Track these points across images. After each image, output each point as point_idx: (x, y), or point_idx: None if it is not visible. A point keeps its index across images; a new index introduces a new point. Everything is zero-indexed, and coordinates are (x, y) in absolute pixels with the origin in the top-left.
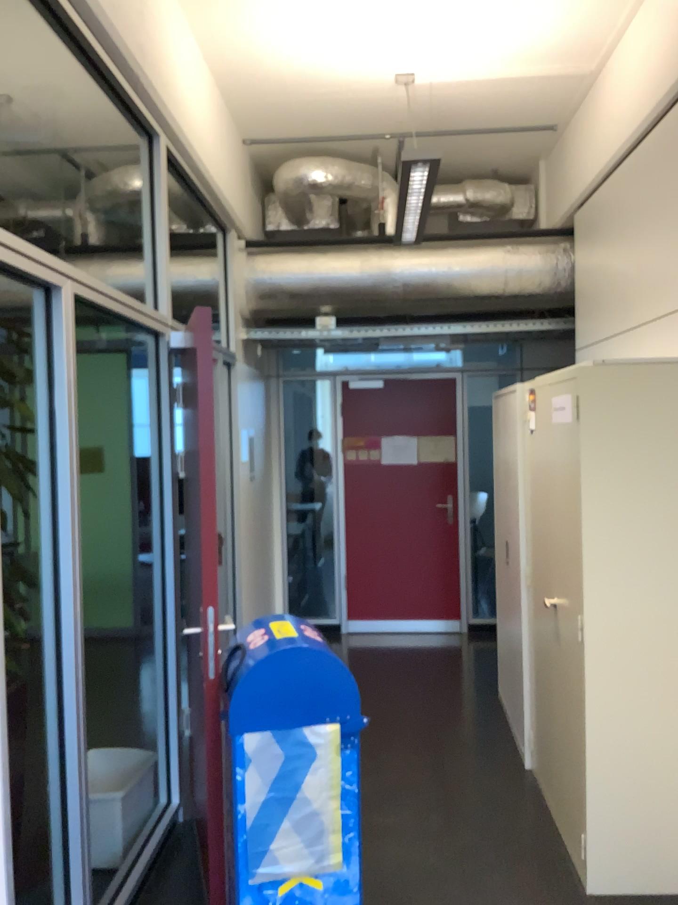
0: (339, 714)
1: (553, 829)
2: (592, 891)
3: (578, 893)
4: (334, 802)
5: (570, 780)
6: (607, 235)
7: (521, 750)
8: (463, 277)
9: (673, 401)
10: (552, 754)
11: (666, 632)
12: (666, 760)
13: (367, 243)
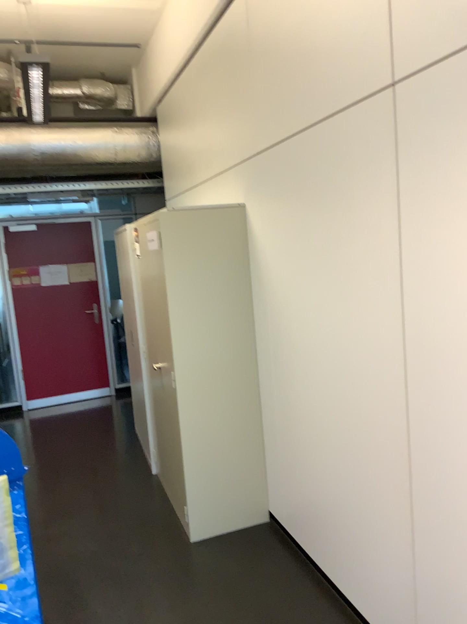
0: (5, 468)
1: (170, 508)
2: (194, 539)
3: (186, 542)
4: (8, 529)
5: (176, 476)
6: (176, 122)
7: (150, 464)
8: (85, 149)
9: (216, 231)
10: (166, 462)
11: (224, 374)
12: (230, 451)
13: (8, 122)
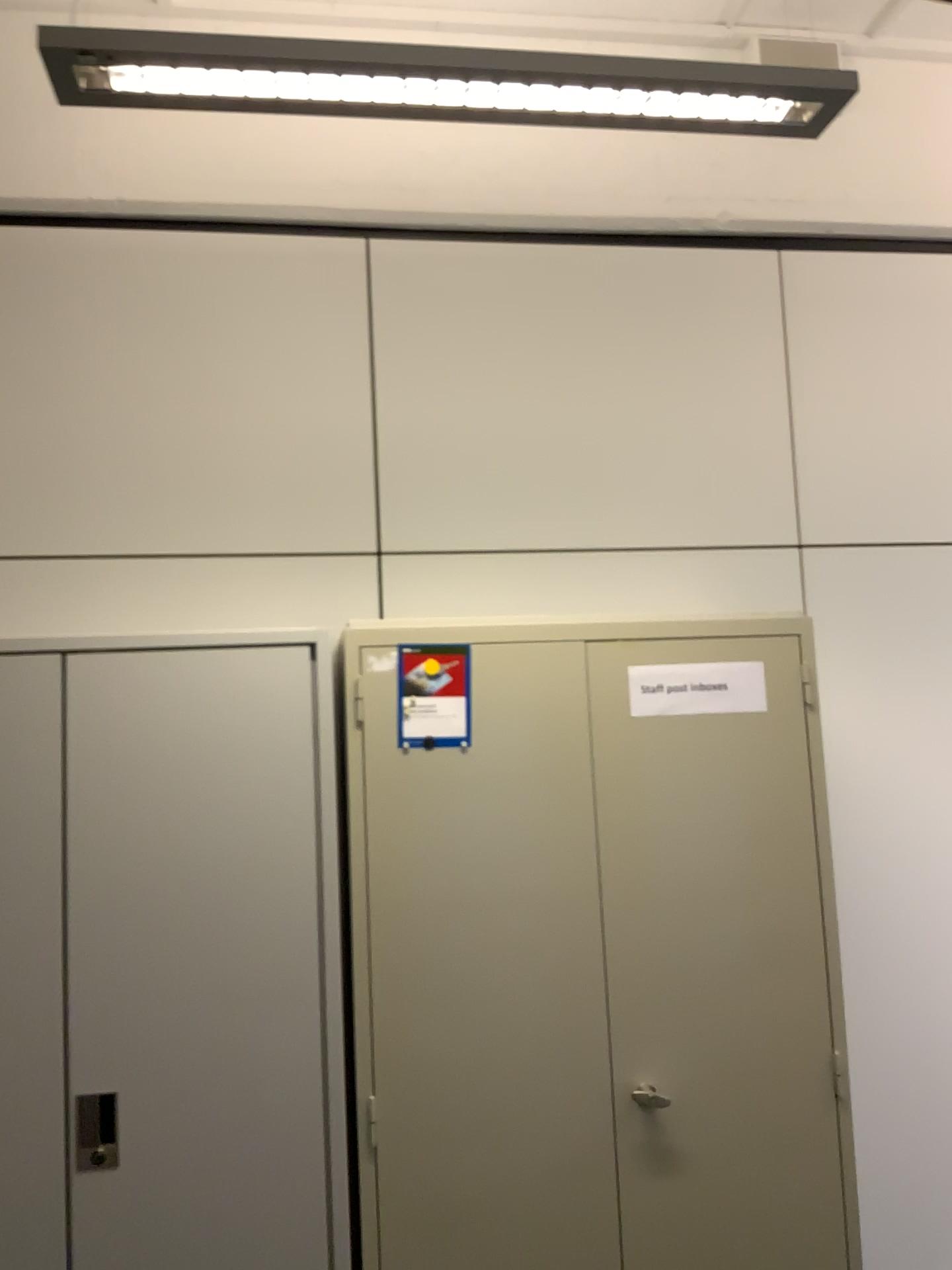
0: None
1: None
2: None
3: None
4: None
5: None
6: (180, 339)
7: None
8: None
9: None
10: None
11: None
12: None
13: None
